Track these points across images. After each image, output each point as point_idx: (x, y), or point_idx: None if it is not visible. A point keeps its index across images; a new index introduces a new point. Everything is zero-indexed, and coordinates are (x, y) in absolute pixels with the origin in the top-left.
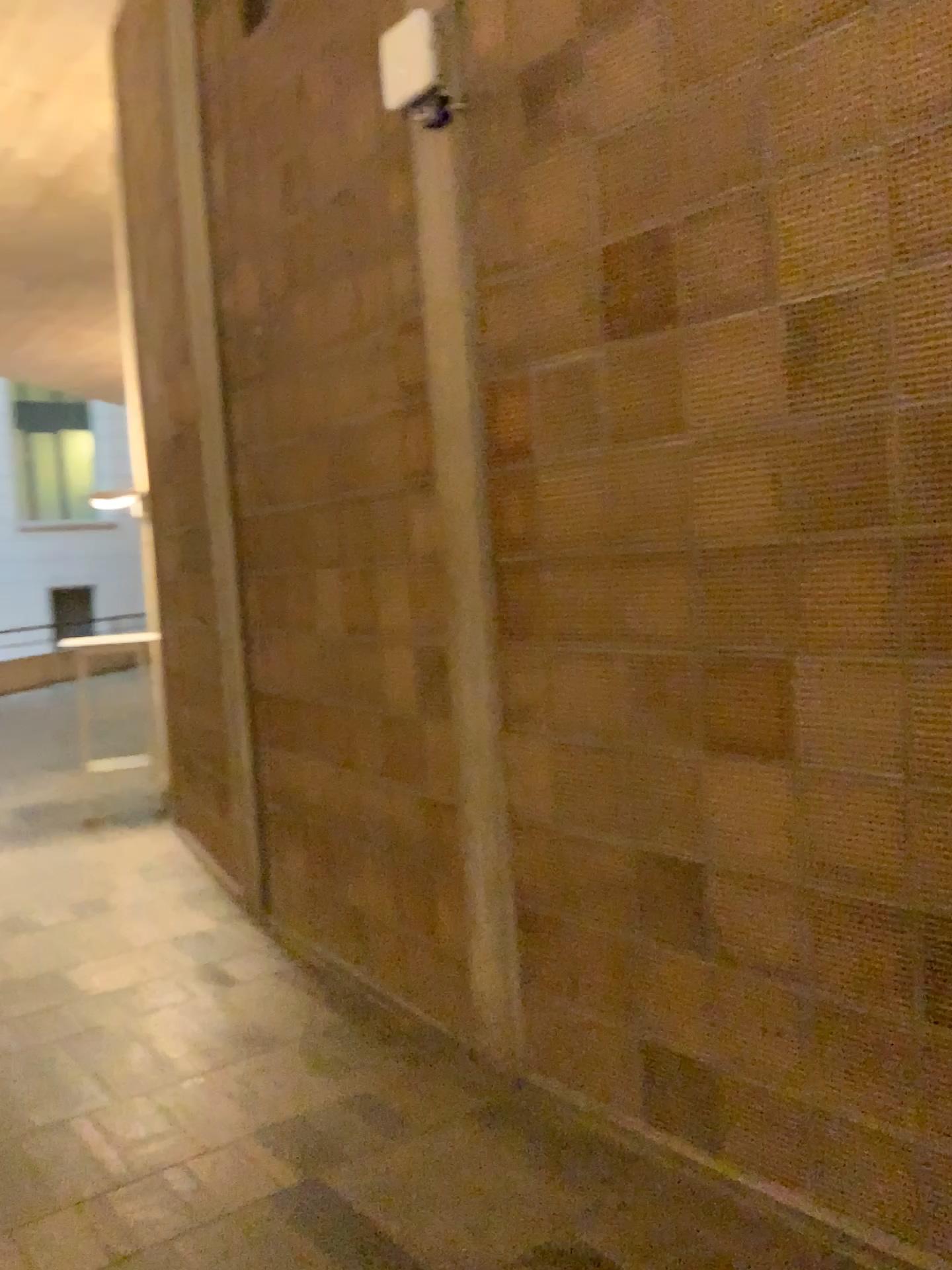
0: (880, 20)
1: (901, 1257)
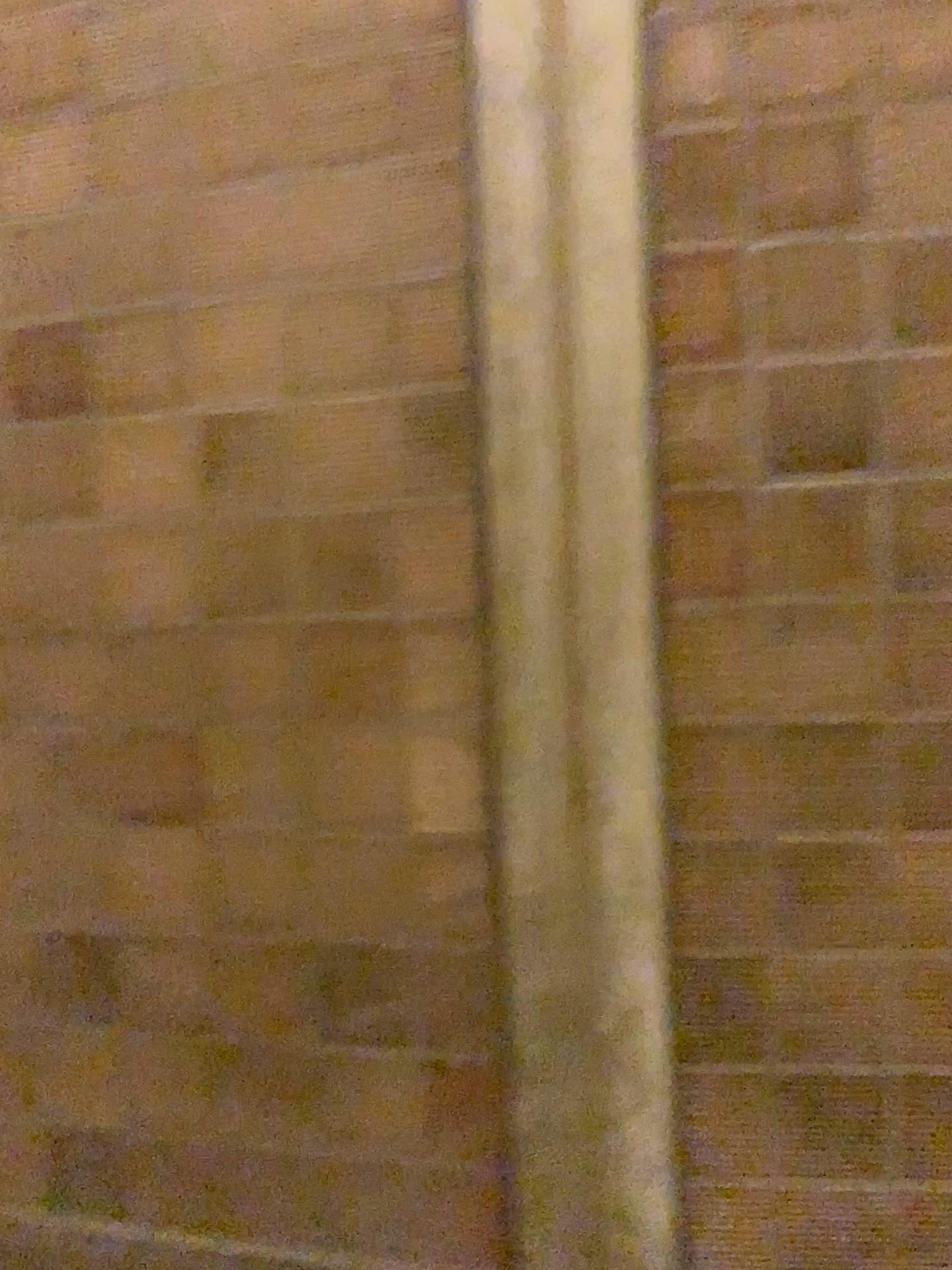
0: (288, 197)
1: (311, 1259)
